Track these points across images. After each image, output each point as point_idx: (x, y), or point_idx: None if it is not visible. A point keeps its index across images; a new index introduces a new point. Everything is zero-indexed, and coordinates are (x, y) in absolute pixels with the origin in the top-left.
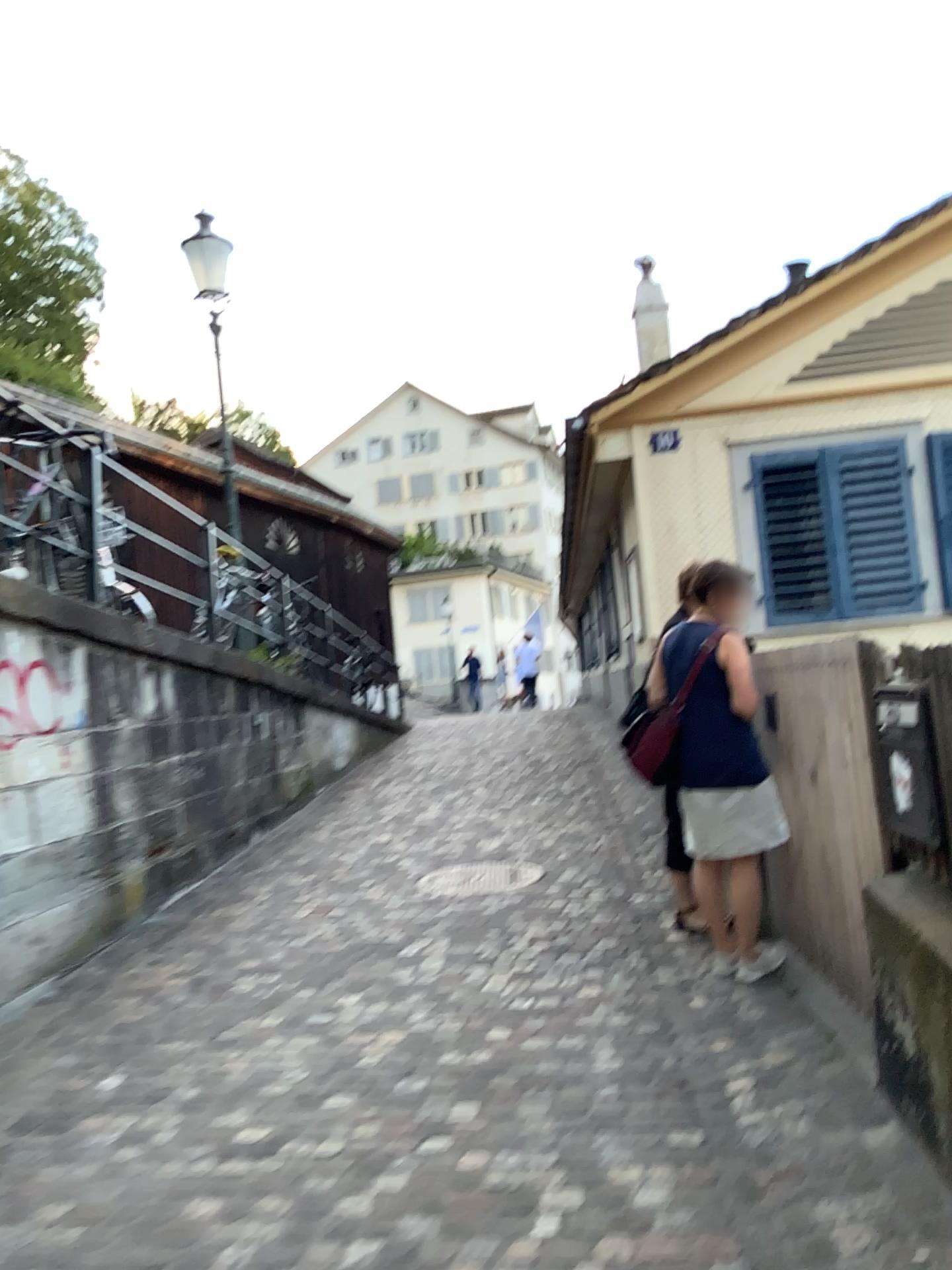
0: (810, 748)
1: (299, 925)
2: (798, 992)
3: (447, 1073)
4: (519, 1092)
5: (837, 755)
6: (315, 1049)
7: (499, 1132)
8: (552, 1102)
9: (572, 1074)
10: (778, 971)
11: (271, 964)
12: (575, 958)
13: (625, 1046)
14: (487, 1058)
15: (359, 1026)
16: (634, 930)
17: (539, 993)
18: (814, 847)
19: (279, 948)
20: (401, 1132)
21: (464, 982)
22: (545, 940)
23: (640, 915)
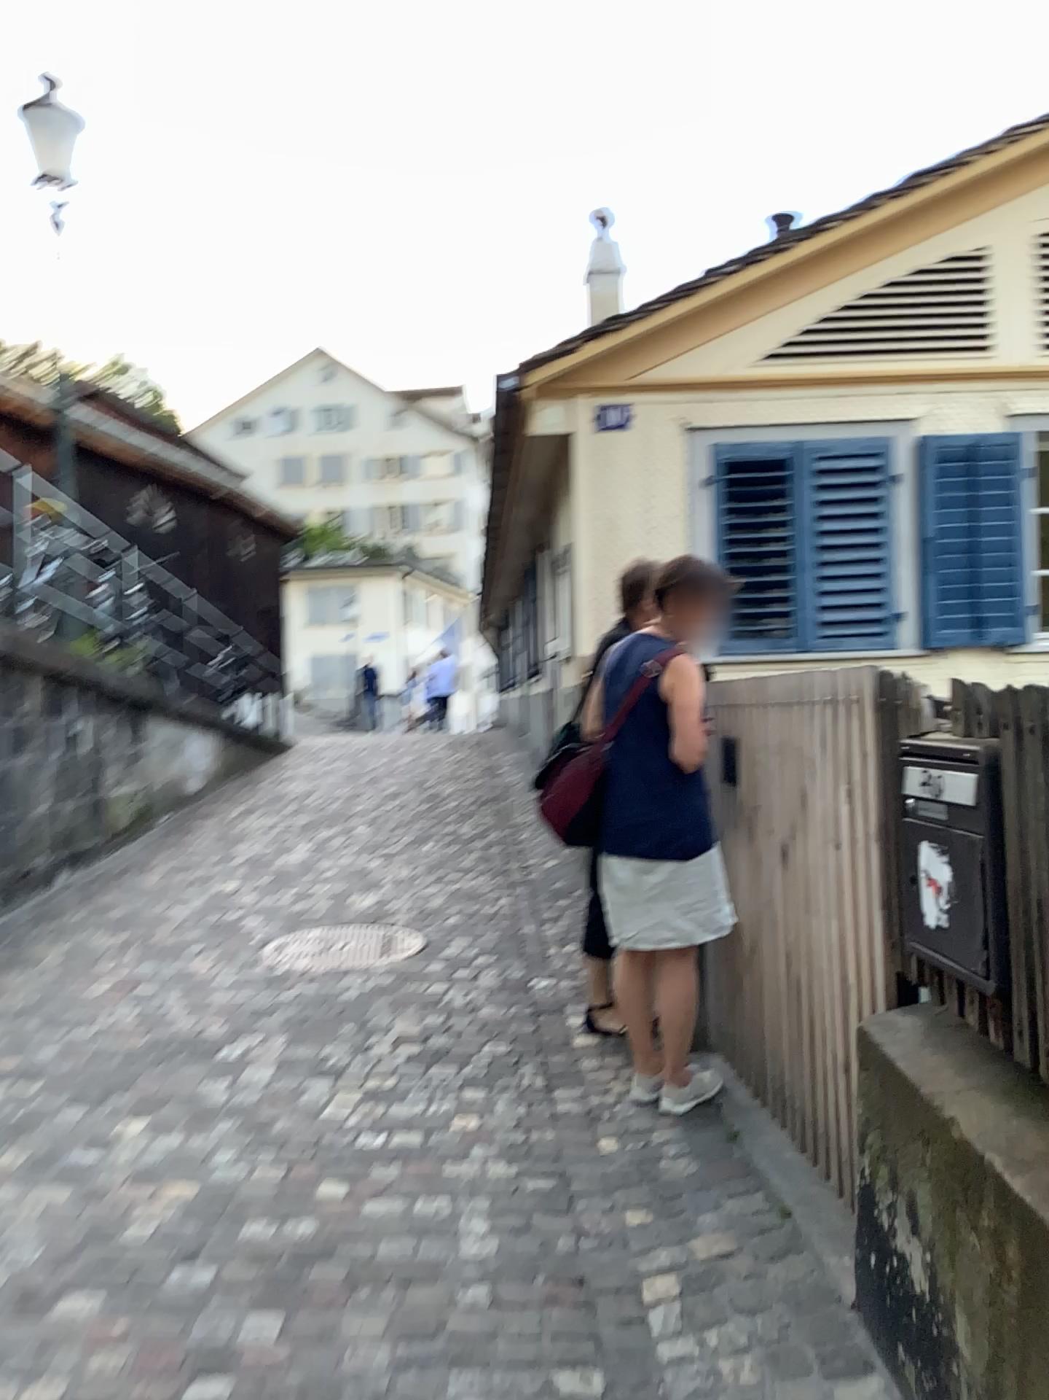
0: (783, 815)
1: (88, 1005)
2: (742, 1141)
3: (246, 1260)
4: (345, 1297)
5: (830, 833)
6: (59, 1211)
7: (305, 1373)
8: (391, 1317)
9: (425, 1265)
10: (715, 1105)
11: (33, 1065)
12: (450, 1073)
13: (504, 1218)
14: (308, 1234)
15: (135, 1173)
16: (532, 1032)
17: (395, 1126)
18: (776, 946)
19: (52, 1040)
20: (155, 1372)
21: (295, 1105)
22: (414, 1043)
23: (541, 1010)
